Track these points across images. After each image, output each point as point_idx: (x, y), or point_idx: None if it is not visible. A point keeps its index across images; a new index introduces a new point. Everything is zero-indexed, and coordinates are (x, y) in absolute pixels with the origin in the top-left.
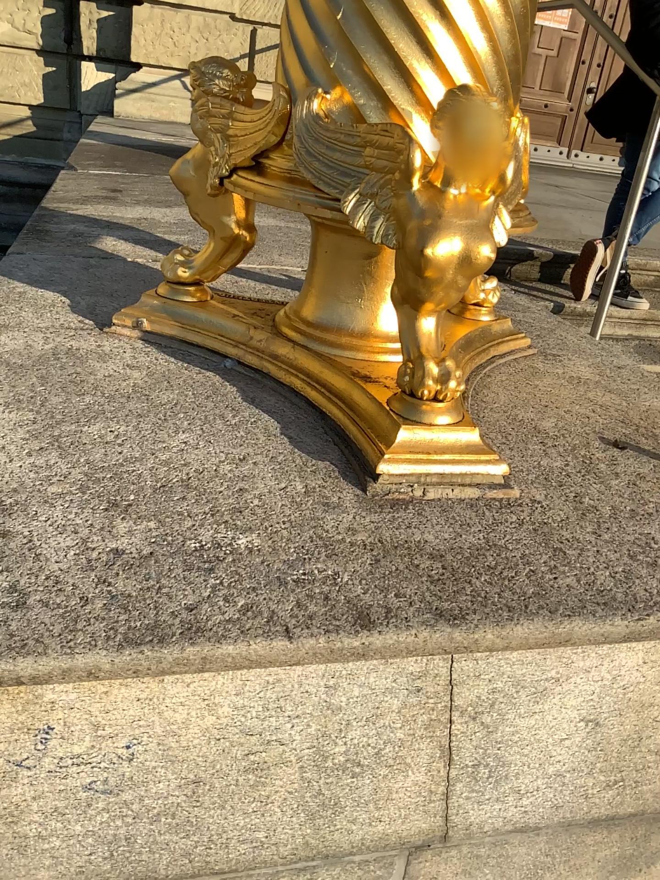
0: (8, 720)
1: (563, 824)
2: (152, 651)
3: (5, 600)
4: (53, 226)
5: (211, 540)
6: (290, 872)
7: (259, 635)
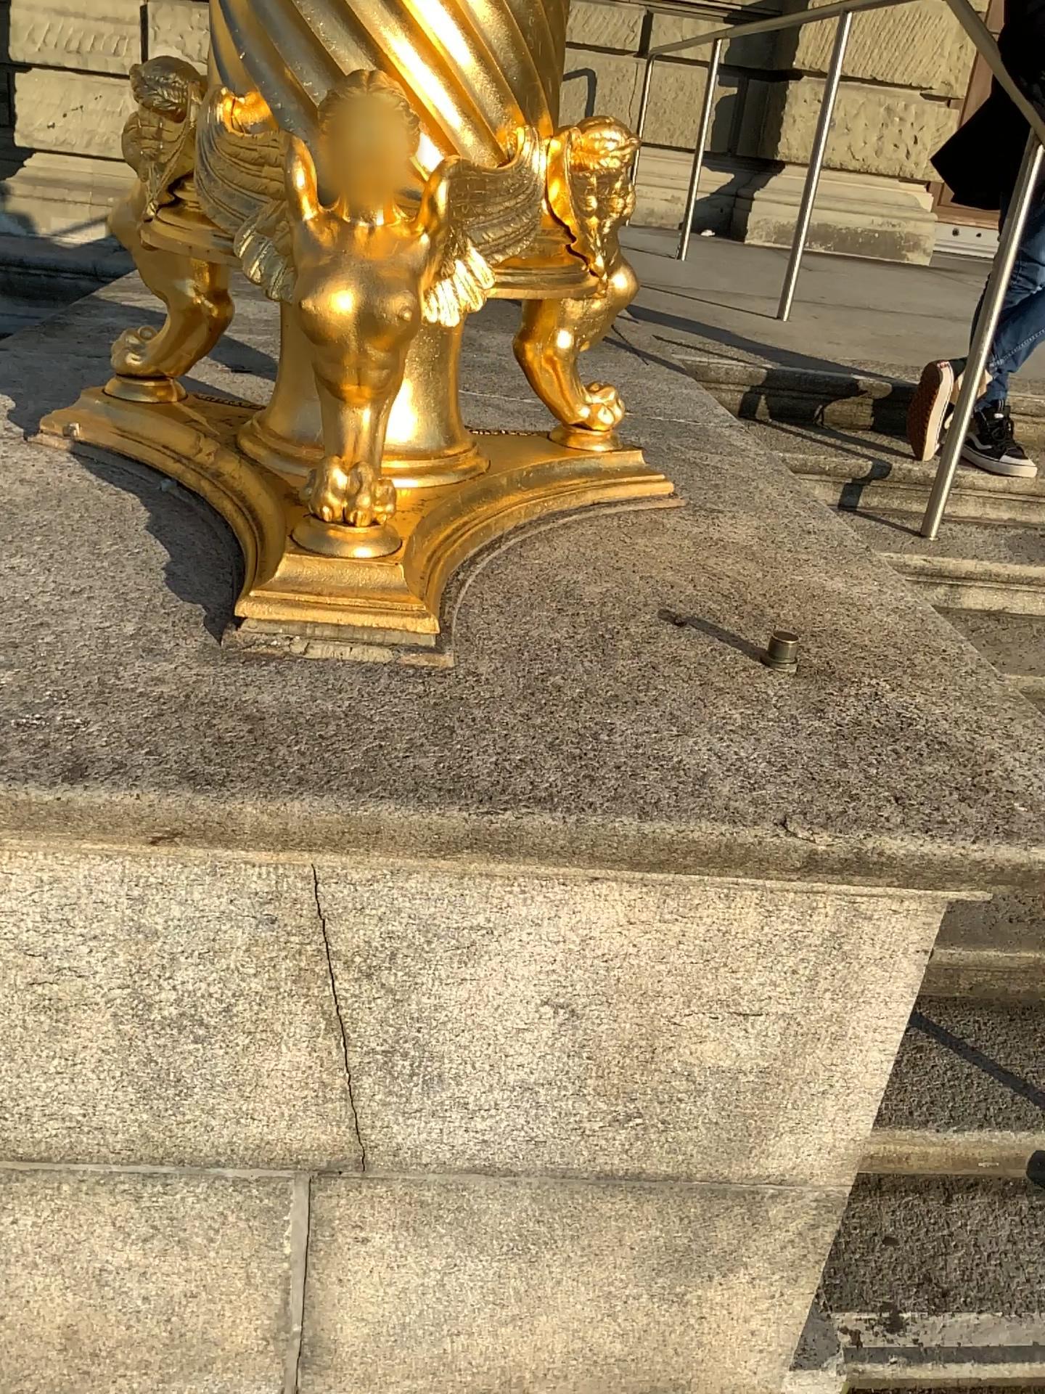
0: None
1: (555, 1175)
2: None
3: None
4: (80, 320)
5: None
6: (131, 1178)
7: None
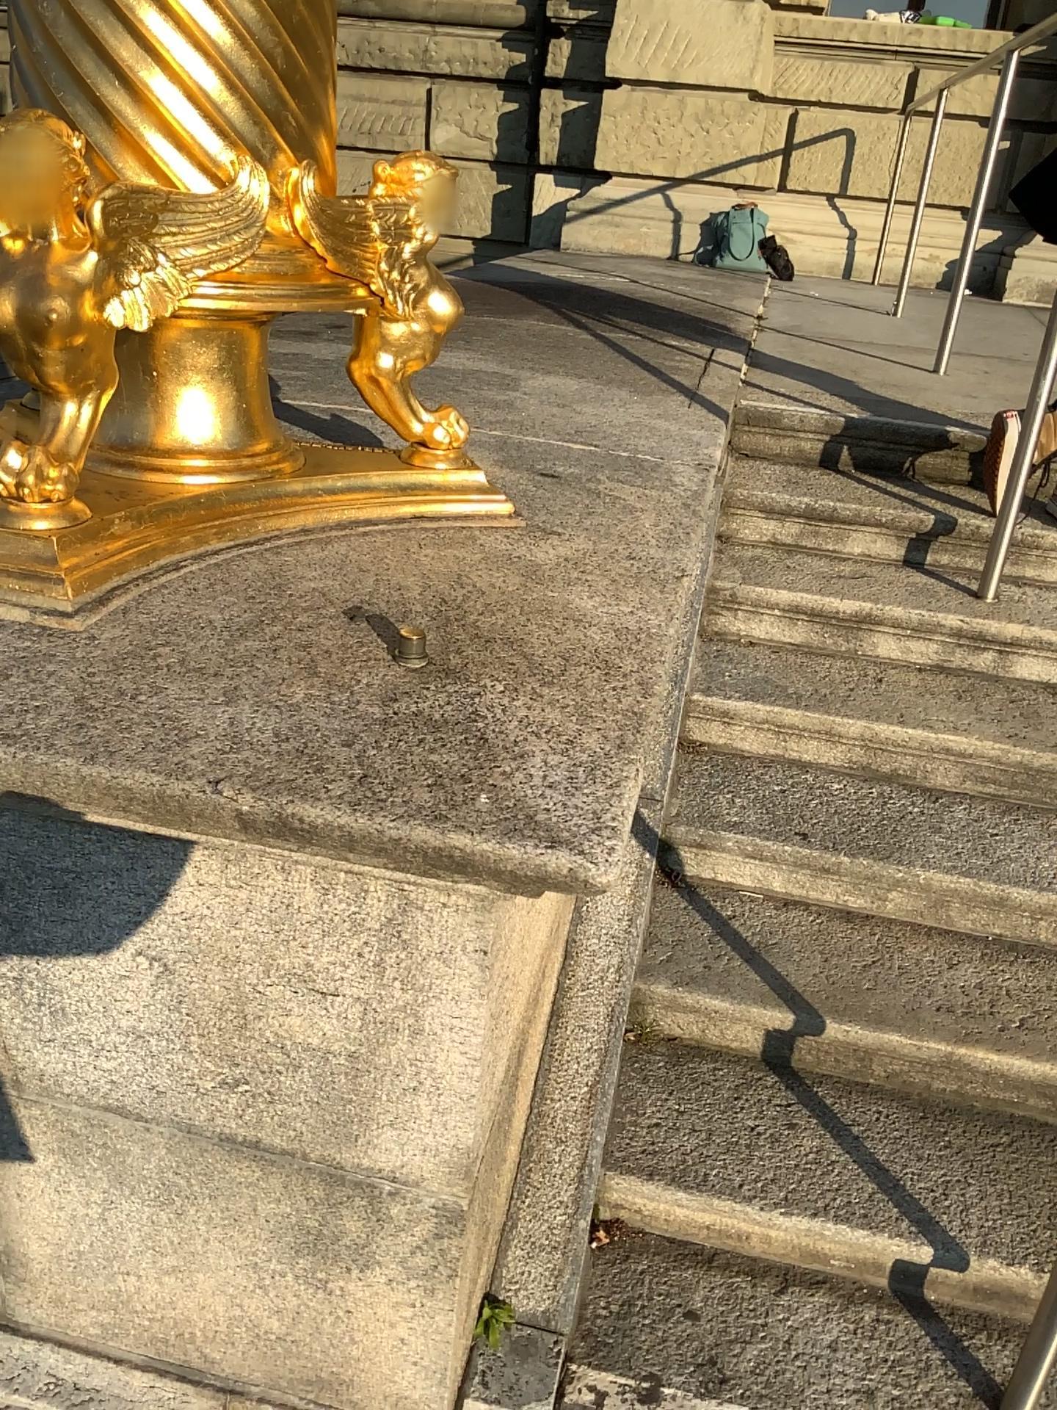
0: None
1: (181, 1131)
2: None
3: None
4: None
5: None
6: None
7: None
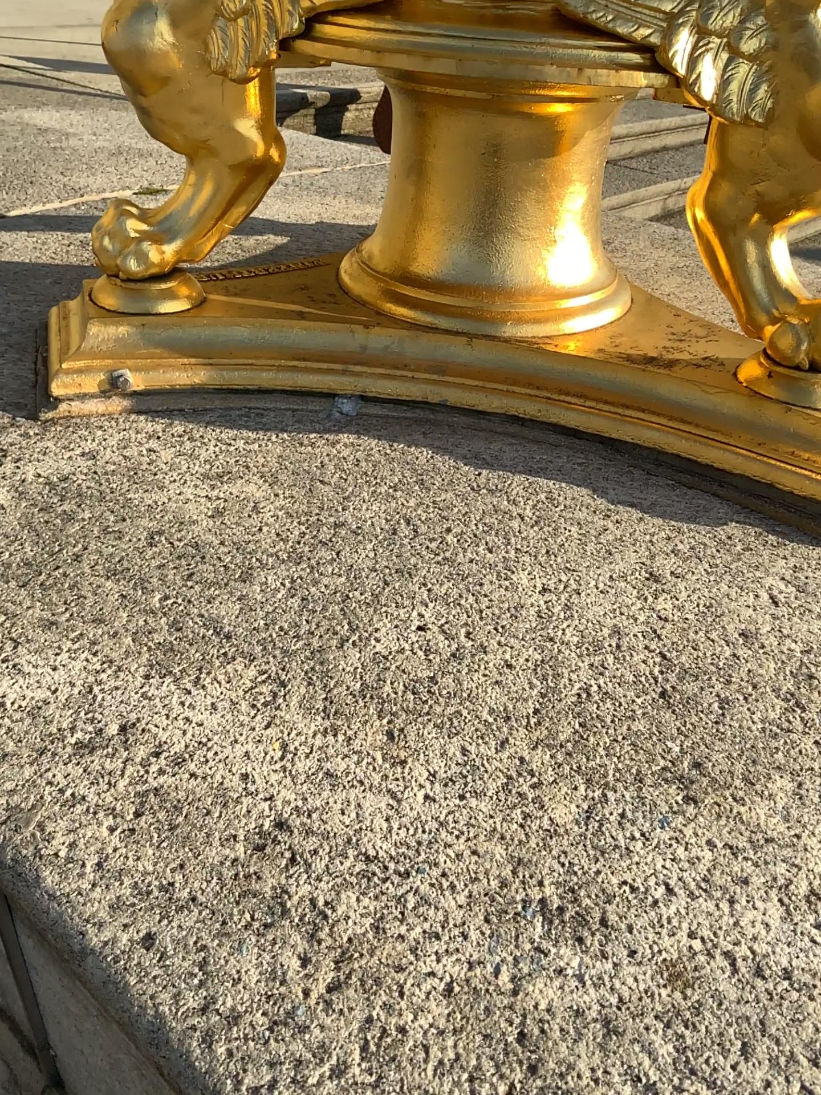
0: None
1: None
2: None
3: None
4: None
5: None
6: None
7: None
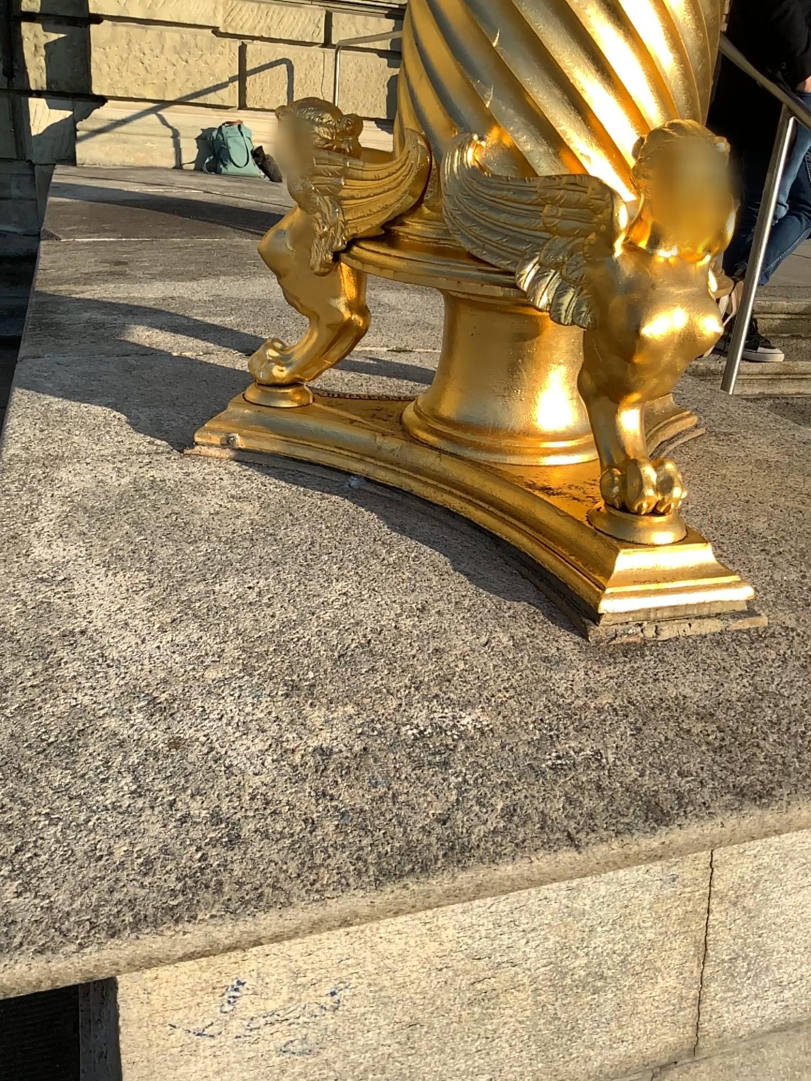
0: (188, 981)
1: None
2: (415, 883)
3: (209, 835)
4: (61, 317)
5: (431, 723)
6: None
7: (537, 845)
